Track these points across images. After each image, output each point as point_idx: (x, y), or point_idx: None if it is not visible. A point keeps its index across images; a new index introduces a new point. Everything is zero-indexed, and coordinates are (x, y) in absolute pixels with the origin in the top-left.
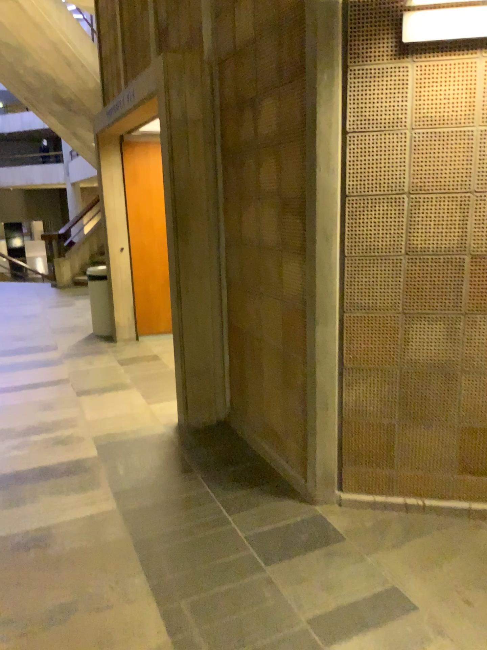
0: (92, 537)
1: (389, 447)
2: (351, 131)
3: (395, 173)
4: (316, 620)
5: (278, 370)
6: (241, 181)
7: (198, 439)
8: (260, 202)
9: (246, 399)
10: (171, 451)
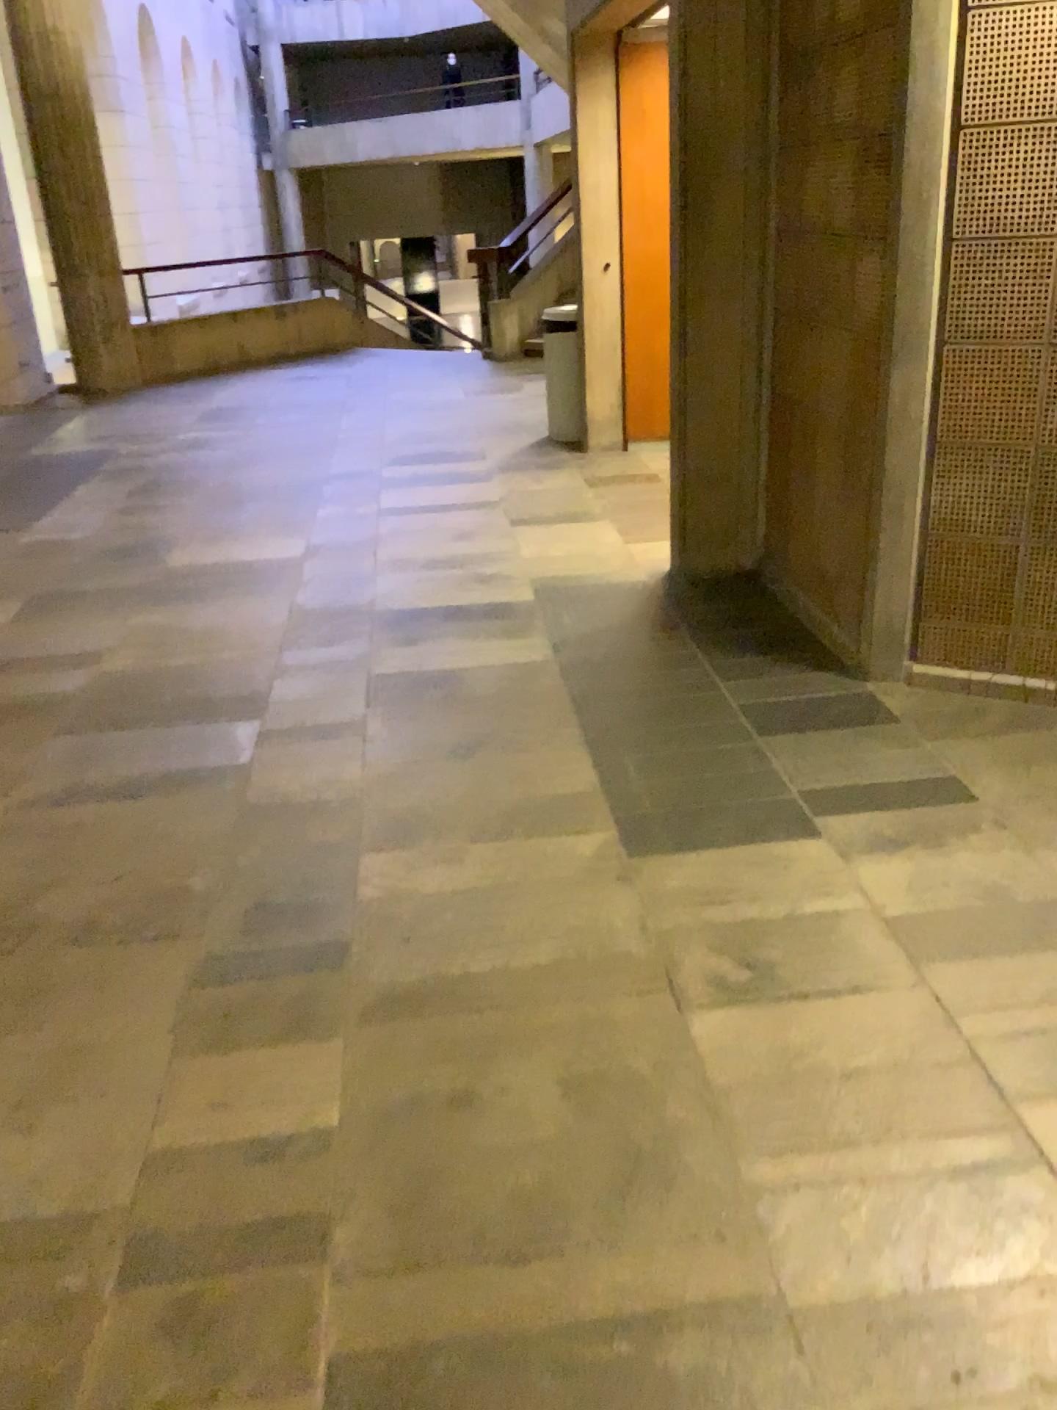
0: (514, 687)
1: (998, 587)
2: (973, 8)
3: (1047, 84)
4: (813, 793)
5: (834, 462)
6: (802, 114)
7: (699, 591)
8: (828, 153)
9: (786, 524)
10: (652, 603)
